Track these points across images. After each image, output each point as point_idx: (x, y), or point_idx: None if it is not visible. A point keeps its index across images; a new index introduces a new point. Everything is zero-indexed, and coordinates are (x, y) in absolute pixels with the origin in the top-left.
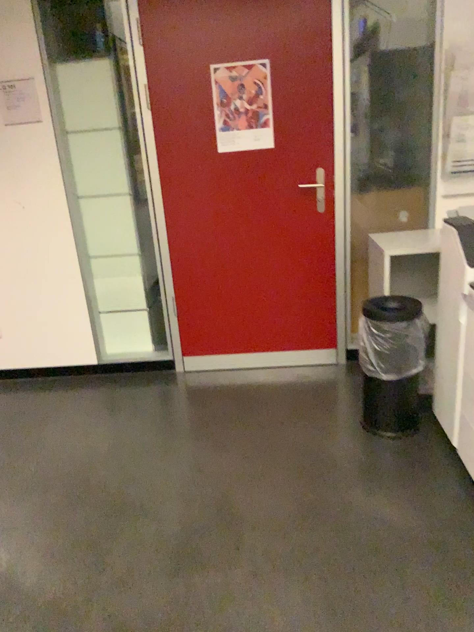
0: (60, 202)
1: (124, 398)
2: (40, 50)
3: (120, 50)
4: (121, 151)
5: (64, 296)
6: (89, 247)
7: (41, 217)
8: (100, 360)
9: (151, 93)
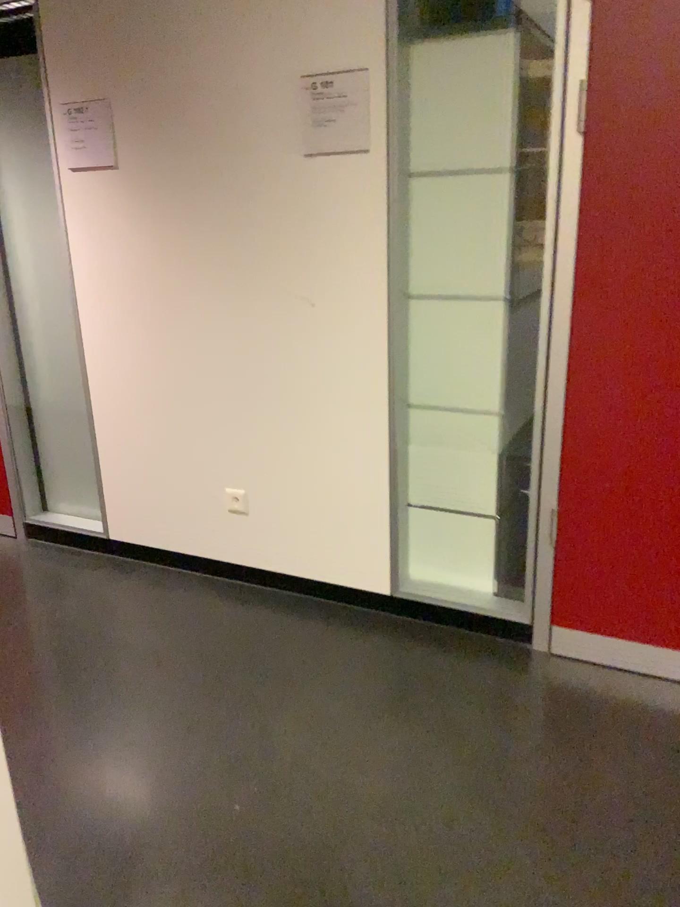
0: (375, 305)
1: (429, 691)
2: (385, 15)
3: (540, 14)
4: (505, 218)
5: (354, 473)
6: (413, 391)
7: (337, 328)
8: (397, 595)
9: (591, 101)
